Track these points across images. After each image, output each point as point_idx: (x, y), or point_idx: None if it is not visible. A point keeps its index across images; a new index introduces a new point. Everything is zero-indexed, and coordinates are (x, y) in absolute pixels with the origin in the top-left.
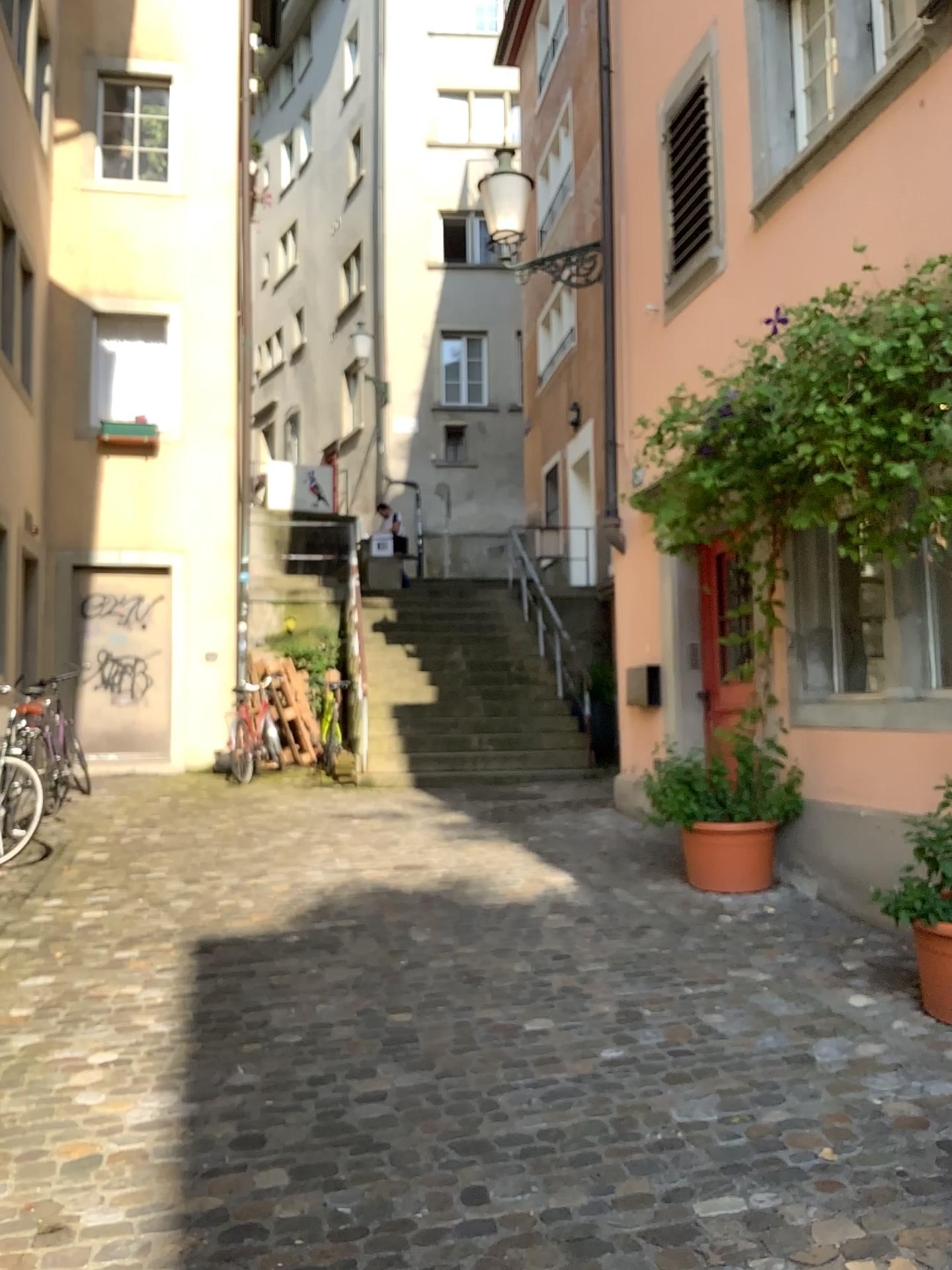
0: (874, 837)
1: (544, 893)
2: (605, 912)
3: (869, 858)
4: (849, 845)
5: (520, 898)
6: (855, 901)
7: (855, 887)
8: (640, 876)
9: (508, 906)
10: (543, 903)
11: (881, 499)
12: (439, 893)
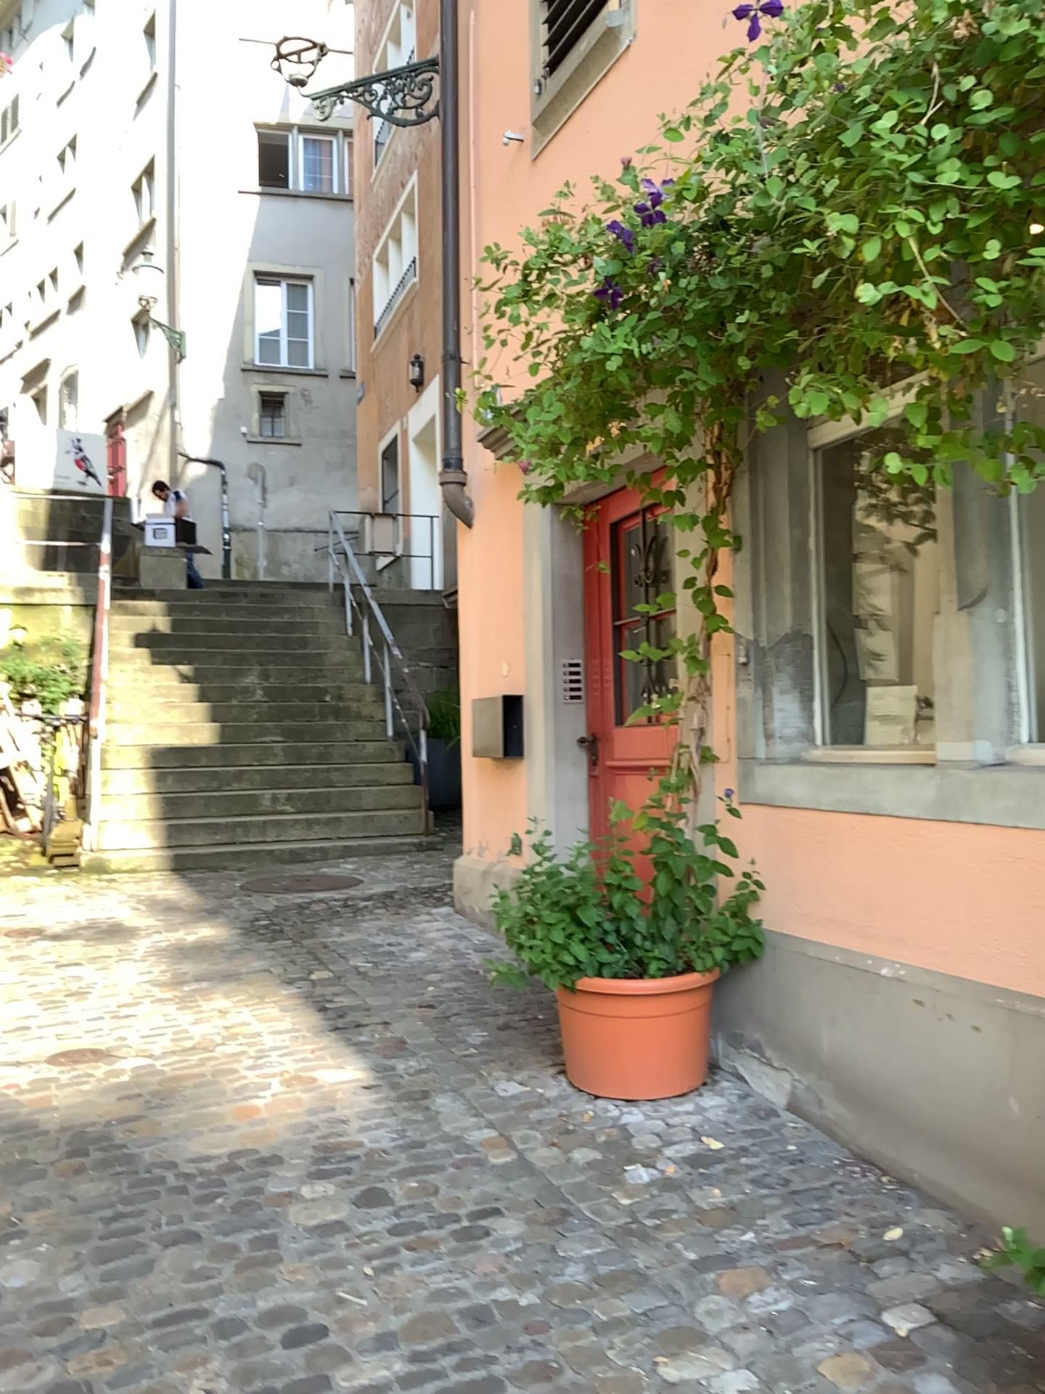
0: (910, 1019)
1: (304, 1121)
2: (413, 1171)
3: (898, 1057)
4: (853, 1022)
5: (255, 1137)
6: (867, 1130)
7: (866, 1102)
8: (482, 1065)
9: (227, 1160)
10: (296, 1152)
11: (993, 345)
12: (103, 1127)
